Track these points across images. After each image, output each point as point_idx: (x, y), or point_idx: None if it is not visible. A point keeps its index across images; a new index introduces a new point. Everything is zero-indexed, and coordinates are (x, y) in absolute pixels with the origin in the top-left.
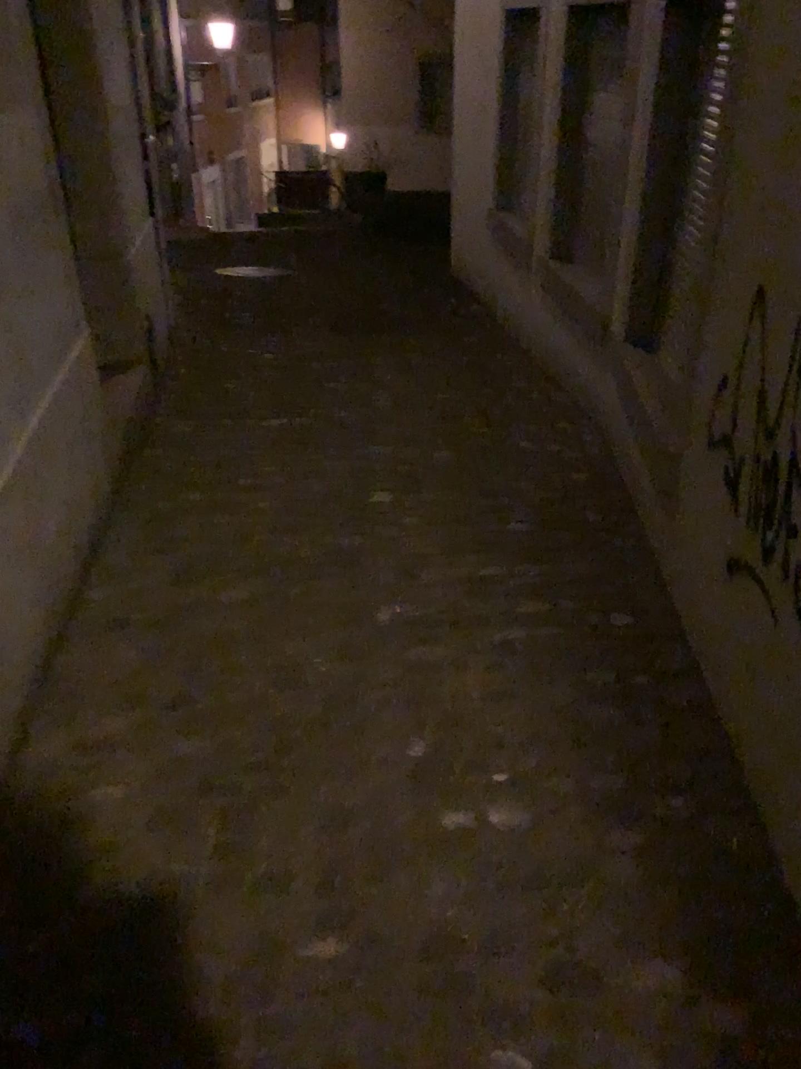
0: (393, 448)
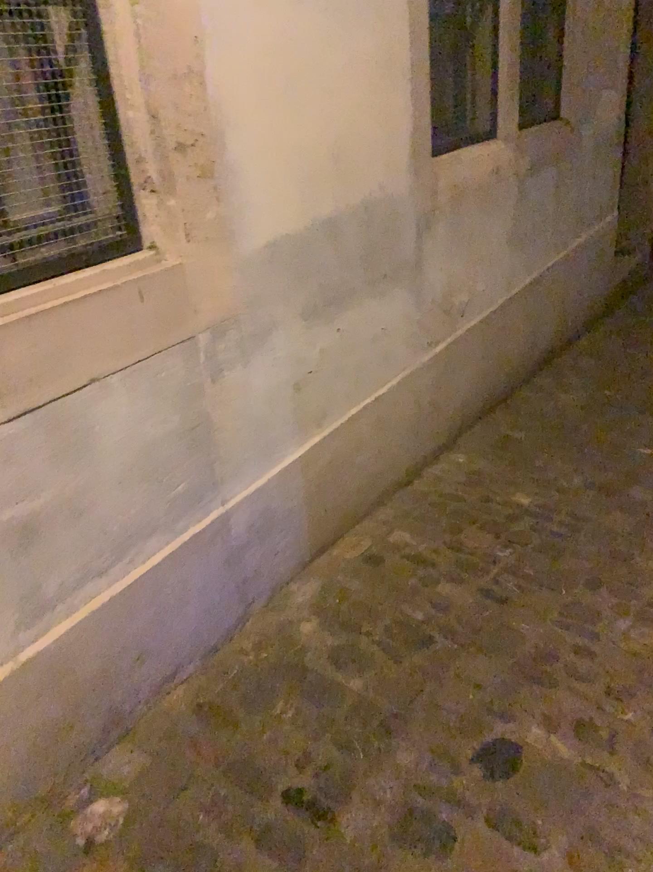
0: None
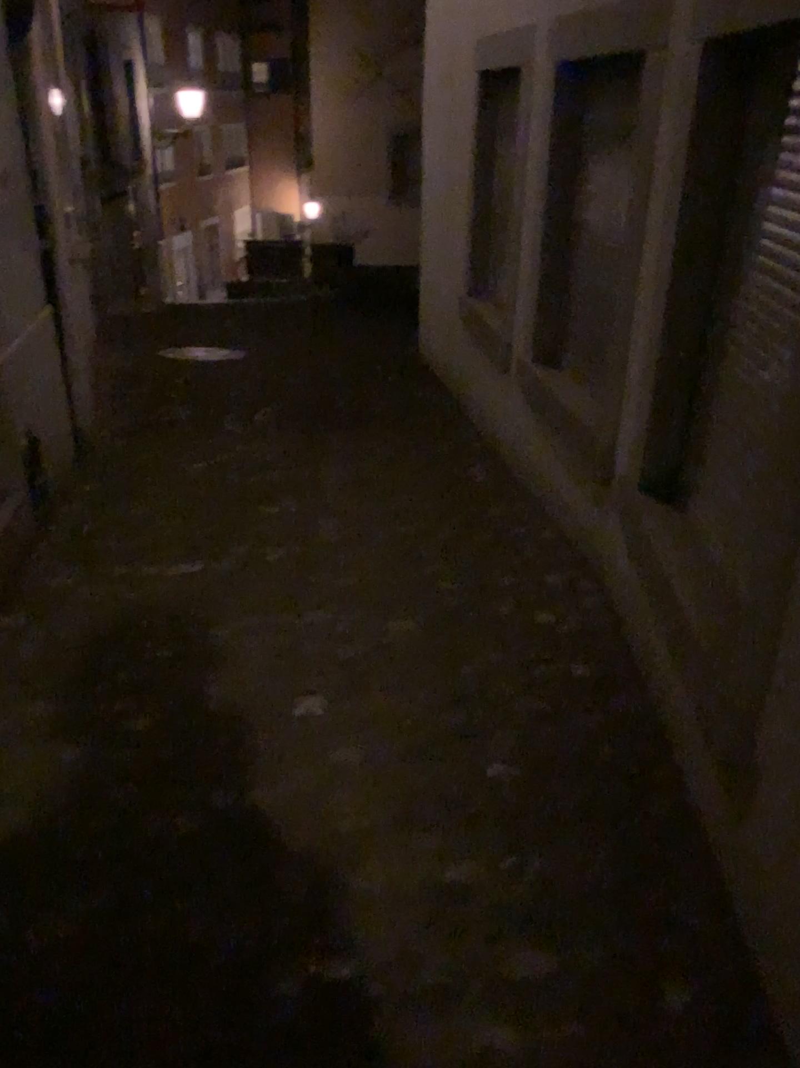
0: (332, 616)
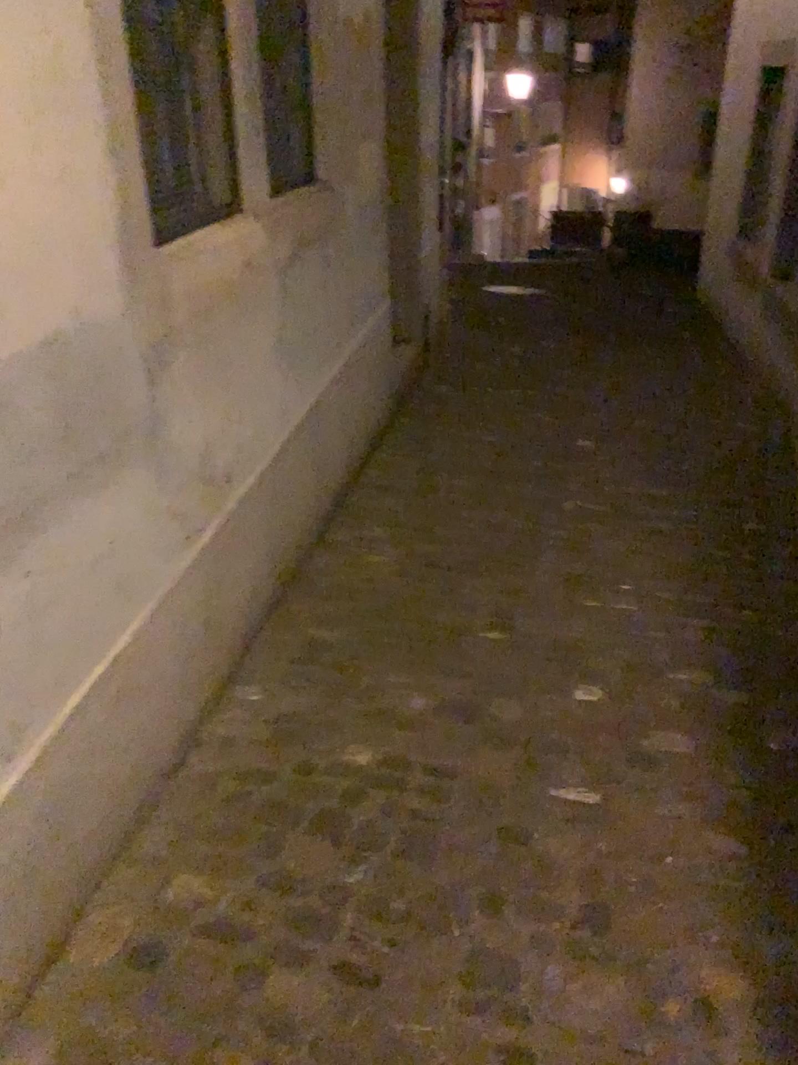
0: (604, 410)
